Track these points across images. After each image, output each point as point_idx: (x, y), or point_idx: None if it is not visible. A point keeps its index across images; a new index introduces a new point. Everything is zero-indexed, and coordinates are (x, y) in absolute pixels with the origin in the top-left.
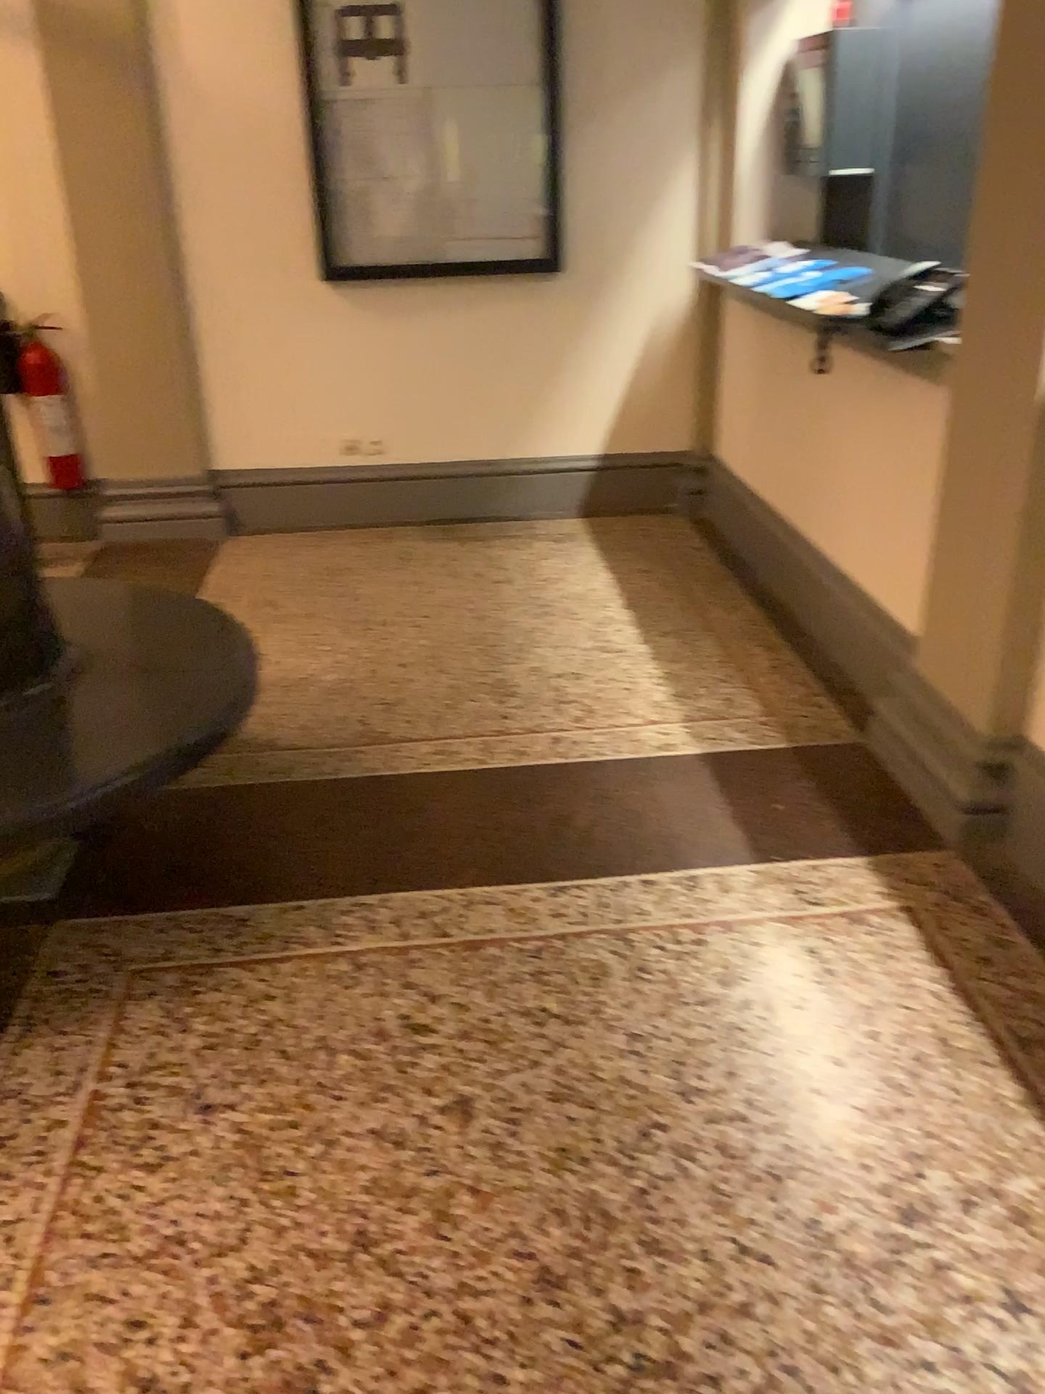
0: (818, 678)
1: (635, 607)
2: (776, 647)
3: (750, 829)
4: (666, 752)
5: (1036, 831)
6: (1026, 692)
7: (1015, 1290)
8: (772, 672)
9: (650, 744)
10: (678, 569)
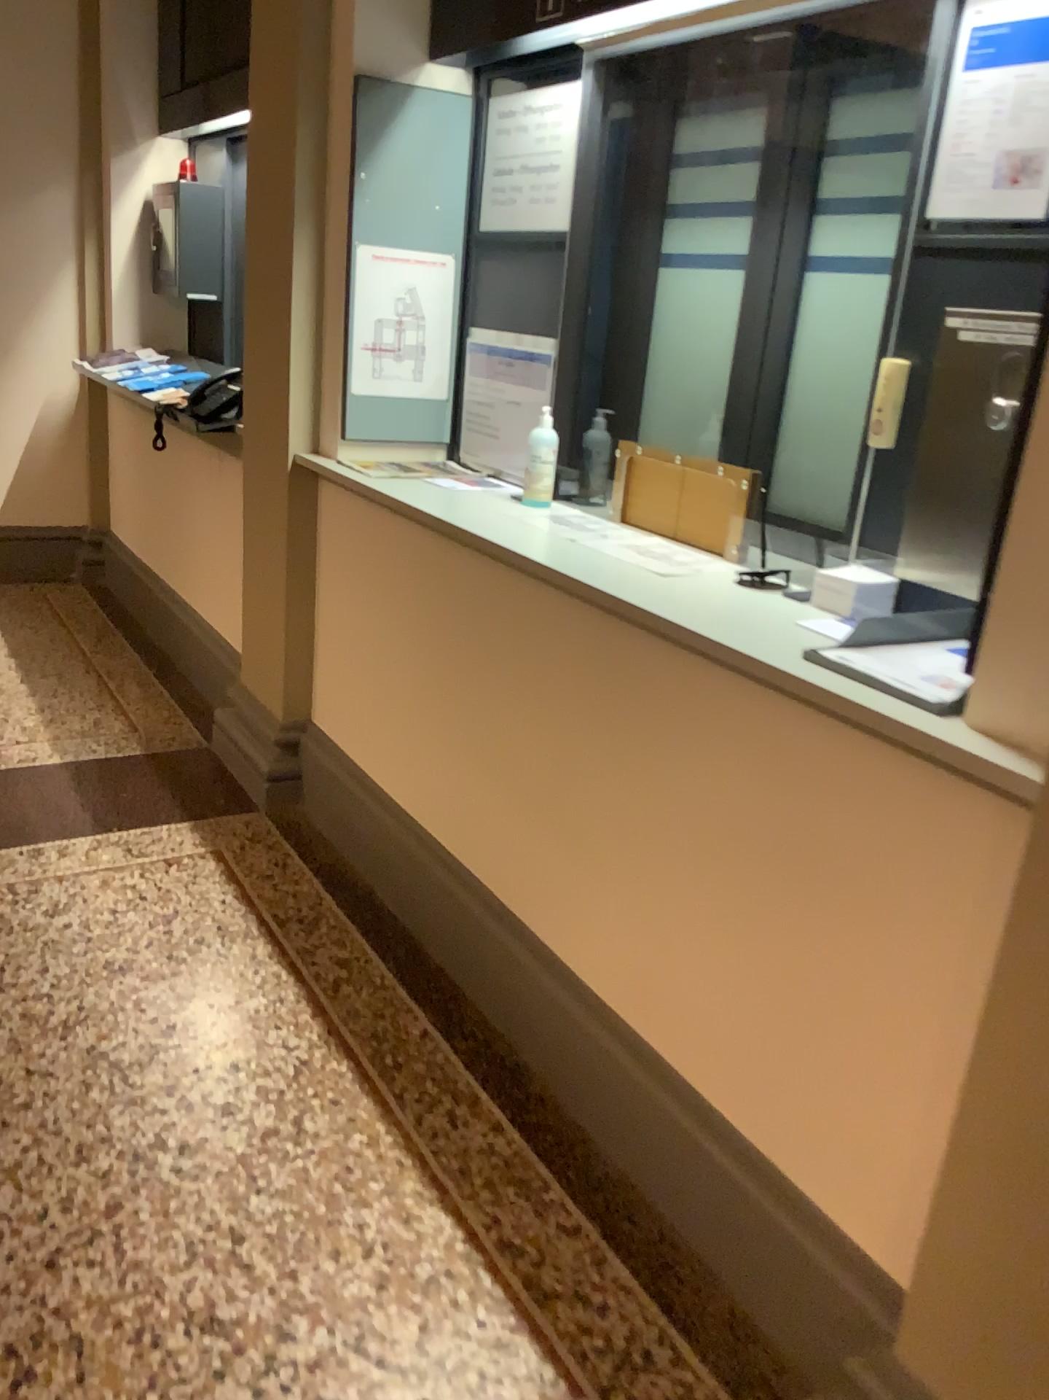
0: (178, 704)
1: (19, 655)
2: (147, 682)
3: (93, 809)
4: (29, 761)
5: (316, 787)
6: (304, 682)
7: (236, 1057)
8: (138, 700)
9: (15, 757)
10: (68, 626)
